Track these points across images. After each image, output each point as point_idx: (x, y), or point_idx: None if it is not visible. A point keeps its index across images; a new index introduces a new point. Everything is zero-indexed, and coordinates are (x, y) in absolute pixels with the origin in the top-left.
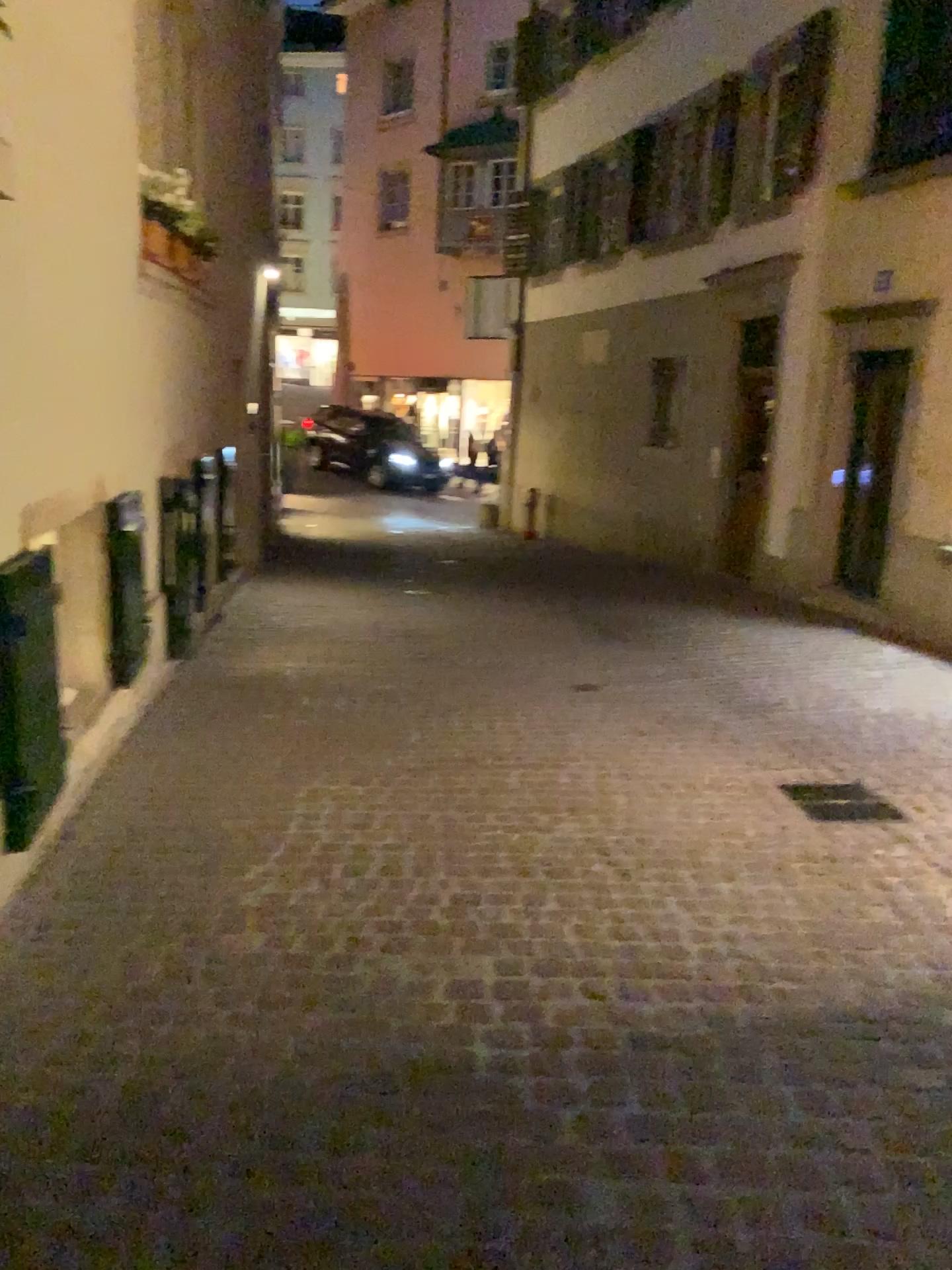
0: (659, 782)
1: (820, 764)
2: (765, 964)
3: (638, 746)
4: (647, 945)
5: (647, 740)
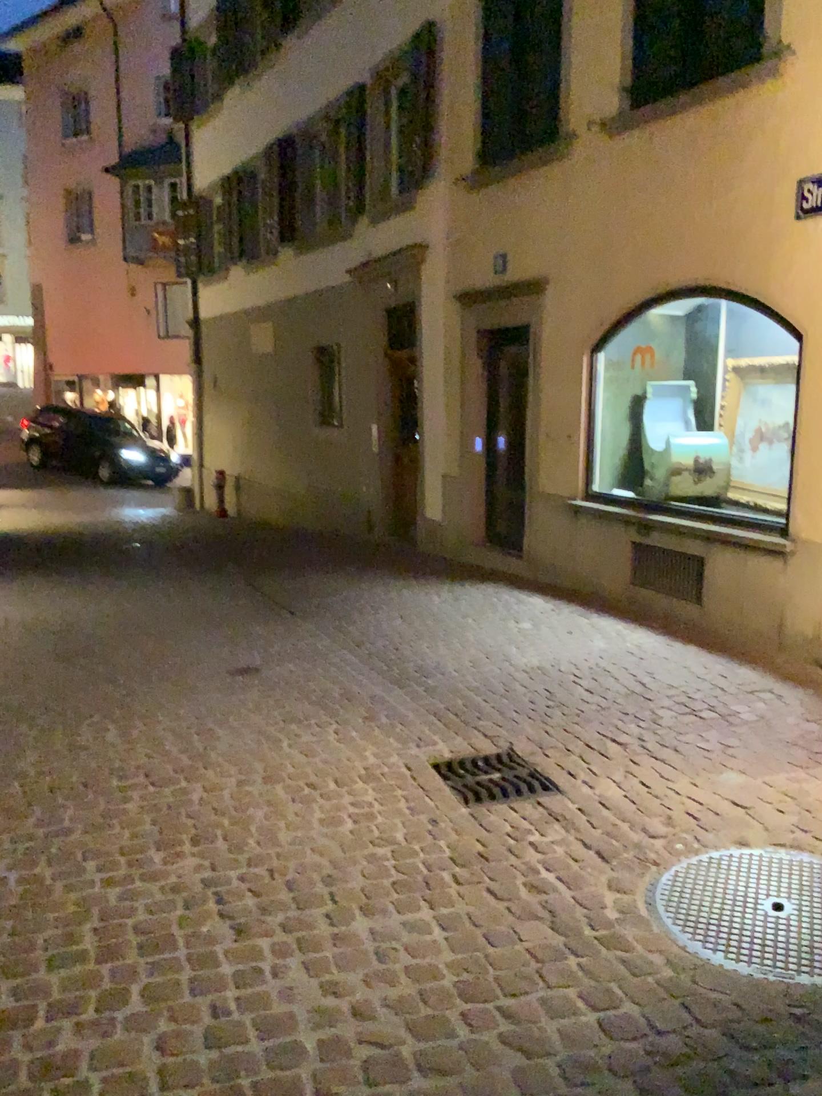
0: (302, 782)
1: (473, 735)
2: (398, 1053)
3: (285, 738)
4: (249, 1050)
5: (295, 729)
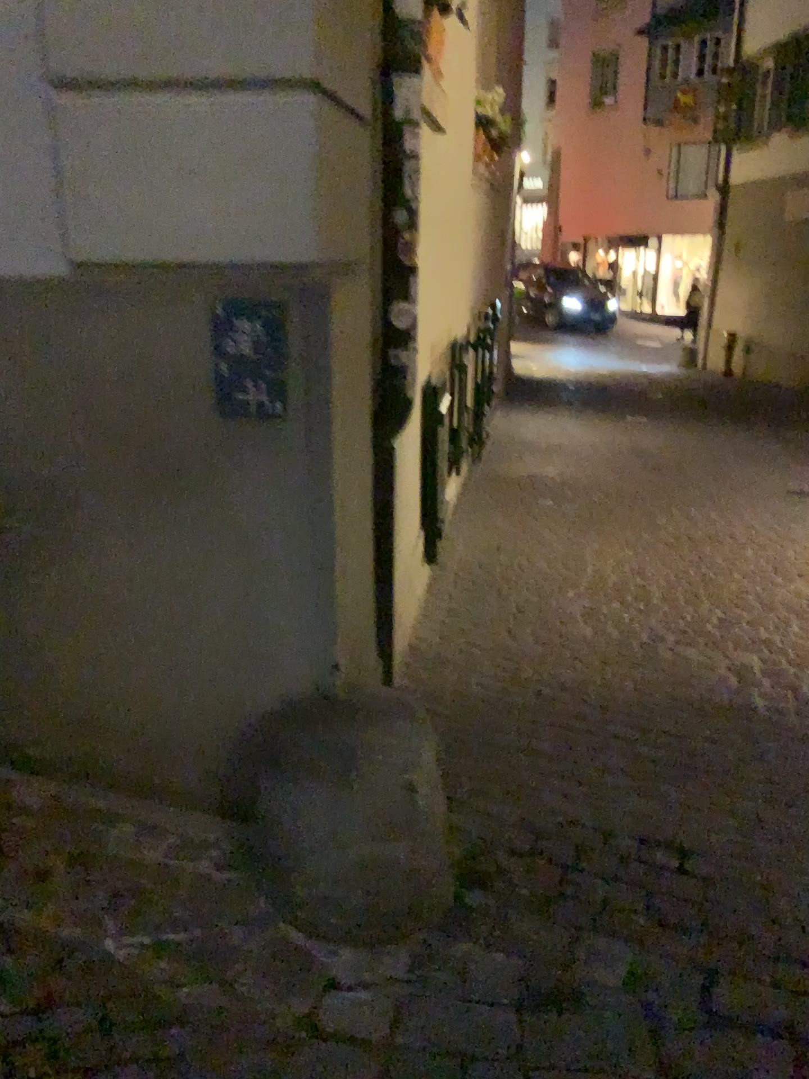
0: None
1: None
2: None
3: None
4: None
5: None
